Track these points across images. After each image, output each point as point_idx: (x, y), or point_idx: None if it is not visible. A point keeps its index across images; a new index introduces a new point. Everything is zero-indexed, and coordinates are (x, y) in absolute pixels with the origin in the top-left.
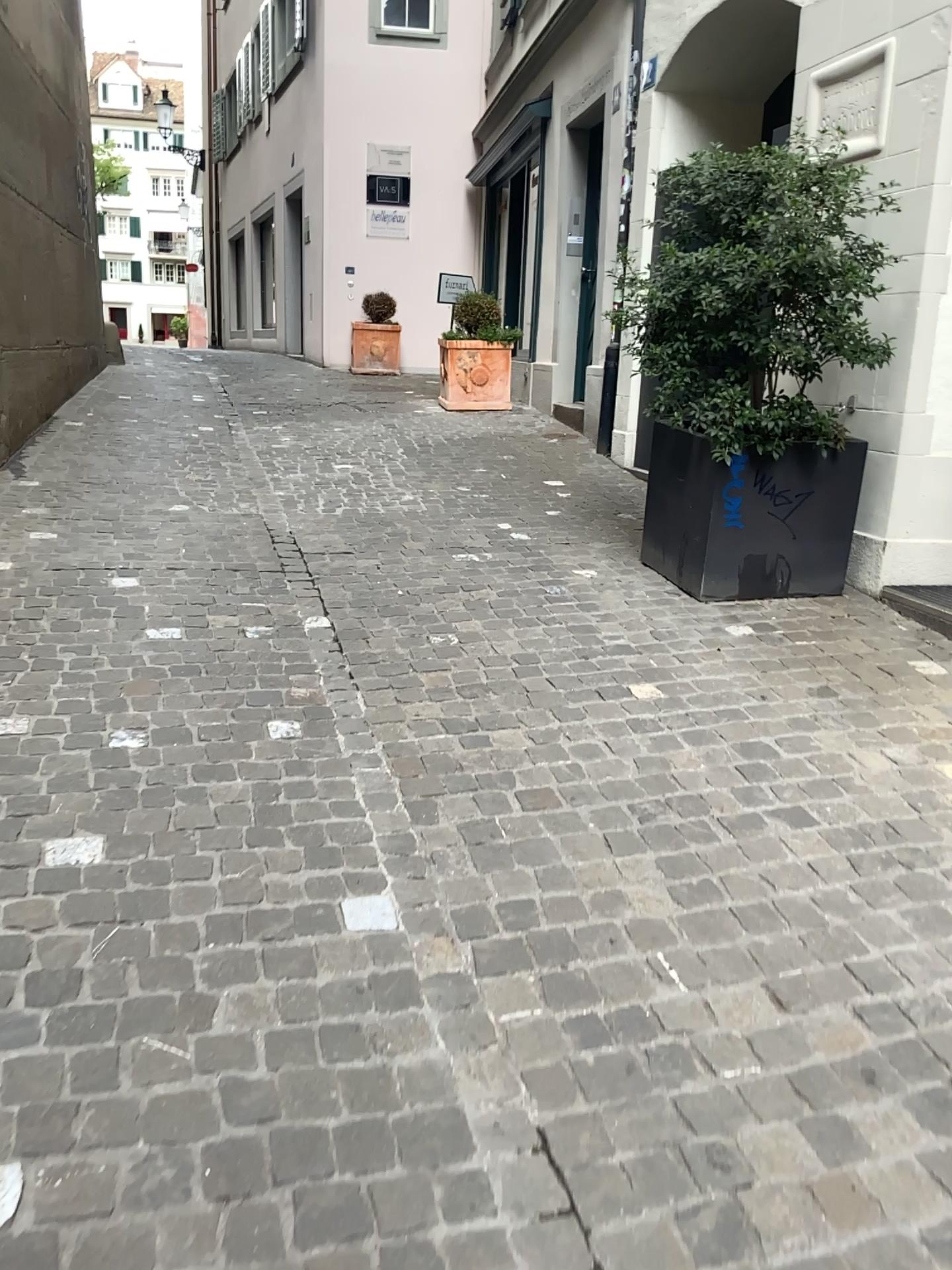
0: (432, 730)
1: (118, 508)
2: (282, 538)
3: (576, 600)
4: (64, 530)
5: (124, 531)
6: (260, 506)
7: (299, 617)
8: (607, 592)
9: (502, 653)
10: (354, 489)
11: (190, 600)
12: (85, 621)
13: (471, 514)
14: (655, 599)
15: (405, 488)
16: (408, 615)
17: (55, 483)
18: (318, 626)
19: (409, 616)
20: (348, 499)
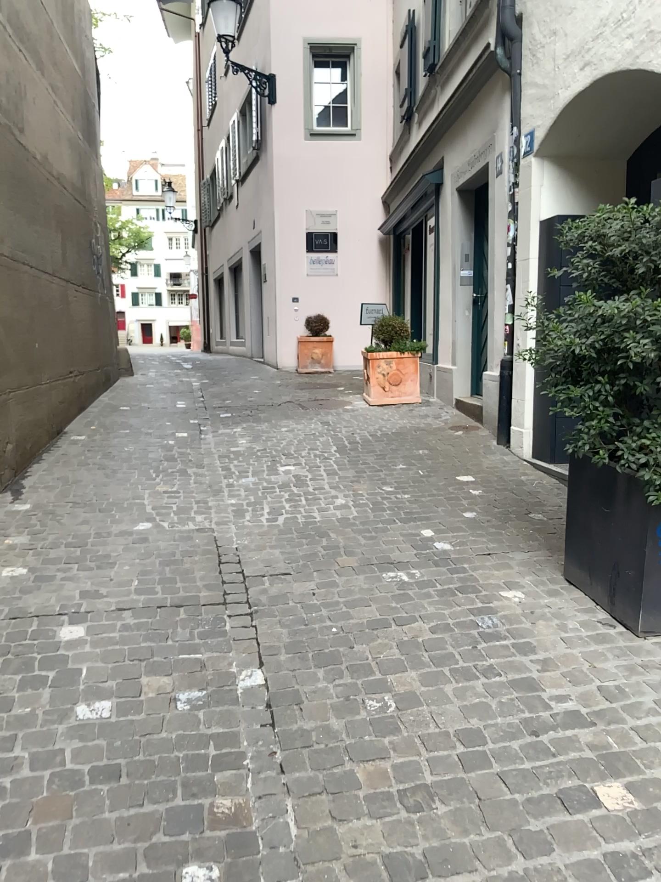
0: (373, 878)
1: (90, 531)
2: (228, 560)
3: (510, 640)
4: (36, 560)
5: (88, 560)
6: (213, 520)
7: (234, 674)
8: (539, 625)
9: (443, 727)
10: (295, 495)
11: (130, 656)
12: (20, 695)
13: (397, 520)
14: (589, 634)
15: (339, 491)
16: (343, 667)
17: (45, 503)
18: (252, 688)
19: (344, 667)
20: (290, 506)
